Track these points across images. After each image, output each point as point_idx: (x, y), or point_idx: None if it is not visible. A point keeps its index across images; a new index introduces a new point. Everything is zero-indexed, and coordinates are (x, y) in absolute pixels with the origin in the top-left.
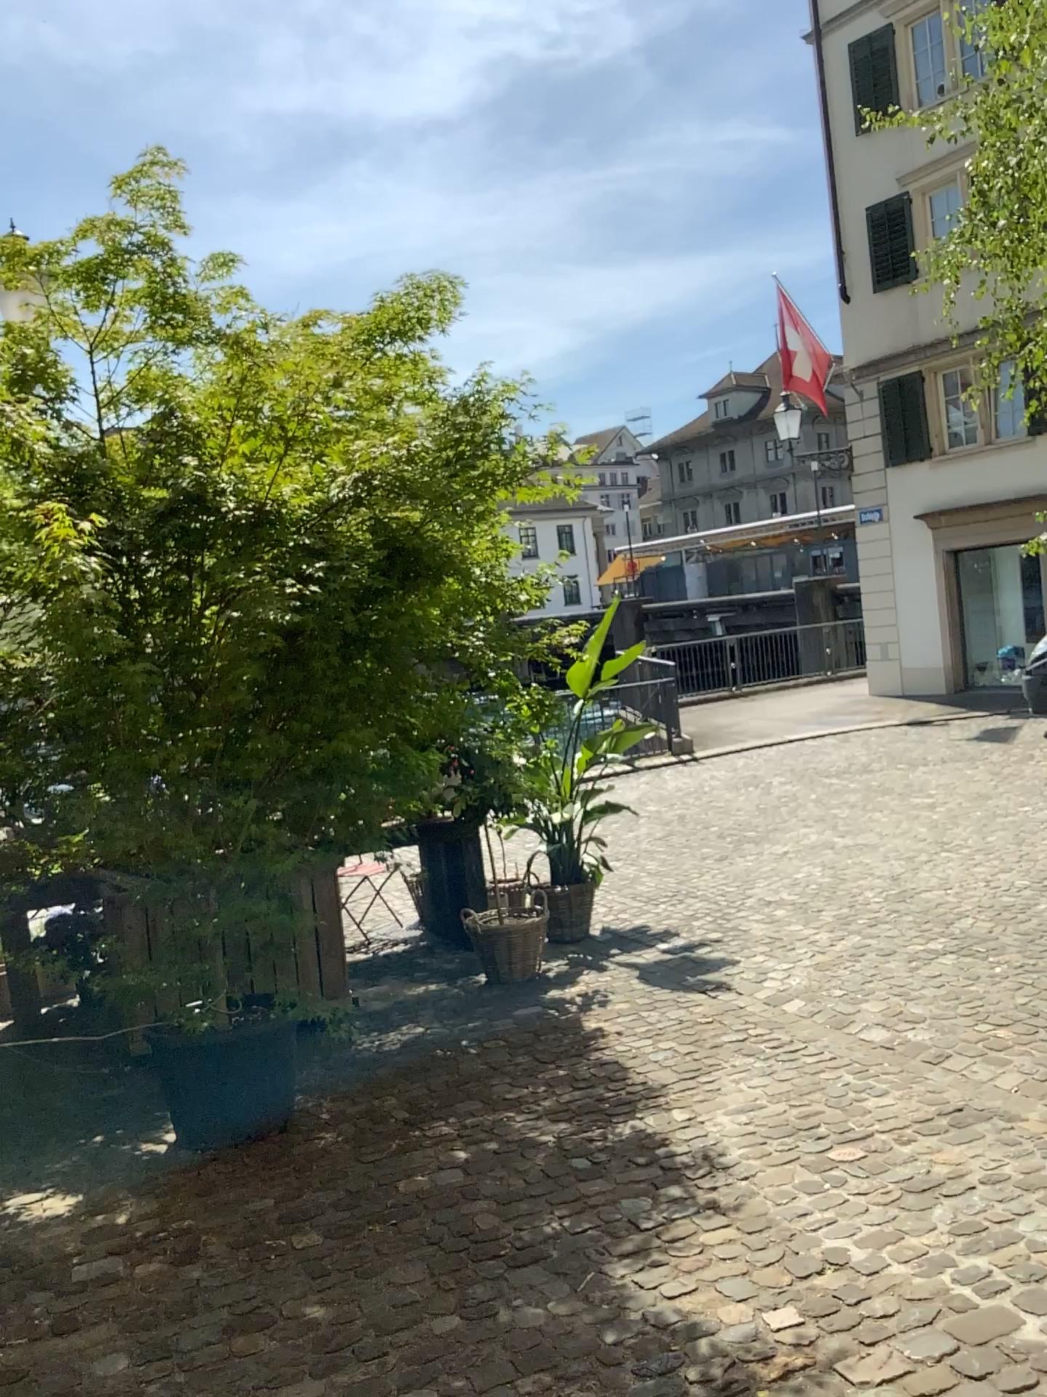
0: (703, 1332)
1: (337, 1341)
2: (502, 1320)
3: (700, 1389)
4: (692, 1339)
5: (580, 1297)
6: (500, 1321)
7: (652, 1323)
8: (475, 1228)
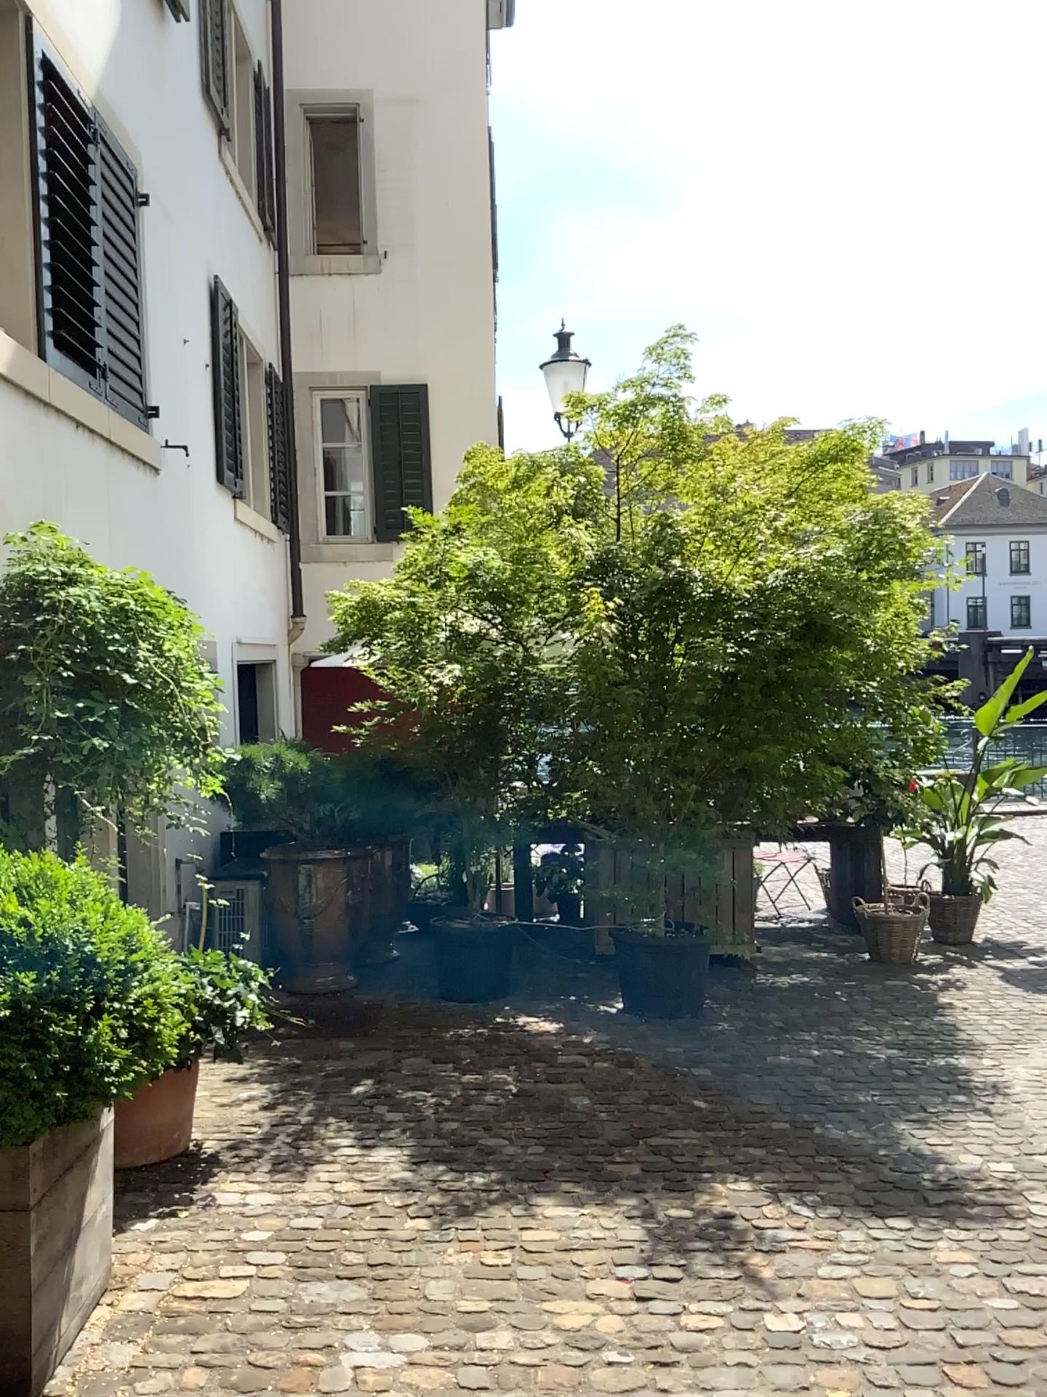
0: (943, 1158)
1: (713, 1117)
2: (816, 1129)
3: (928, 1178)
4: (934, 1159)
5: (870, 1129)
6: (815, 1128)
7: (912, 1149)
8: (813, 1087)
